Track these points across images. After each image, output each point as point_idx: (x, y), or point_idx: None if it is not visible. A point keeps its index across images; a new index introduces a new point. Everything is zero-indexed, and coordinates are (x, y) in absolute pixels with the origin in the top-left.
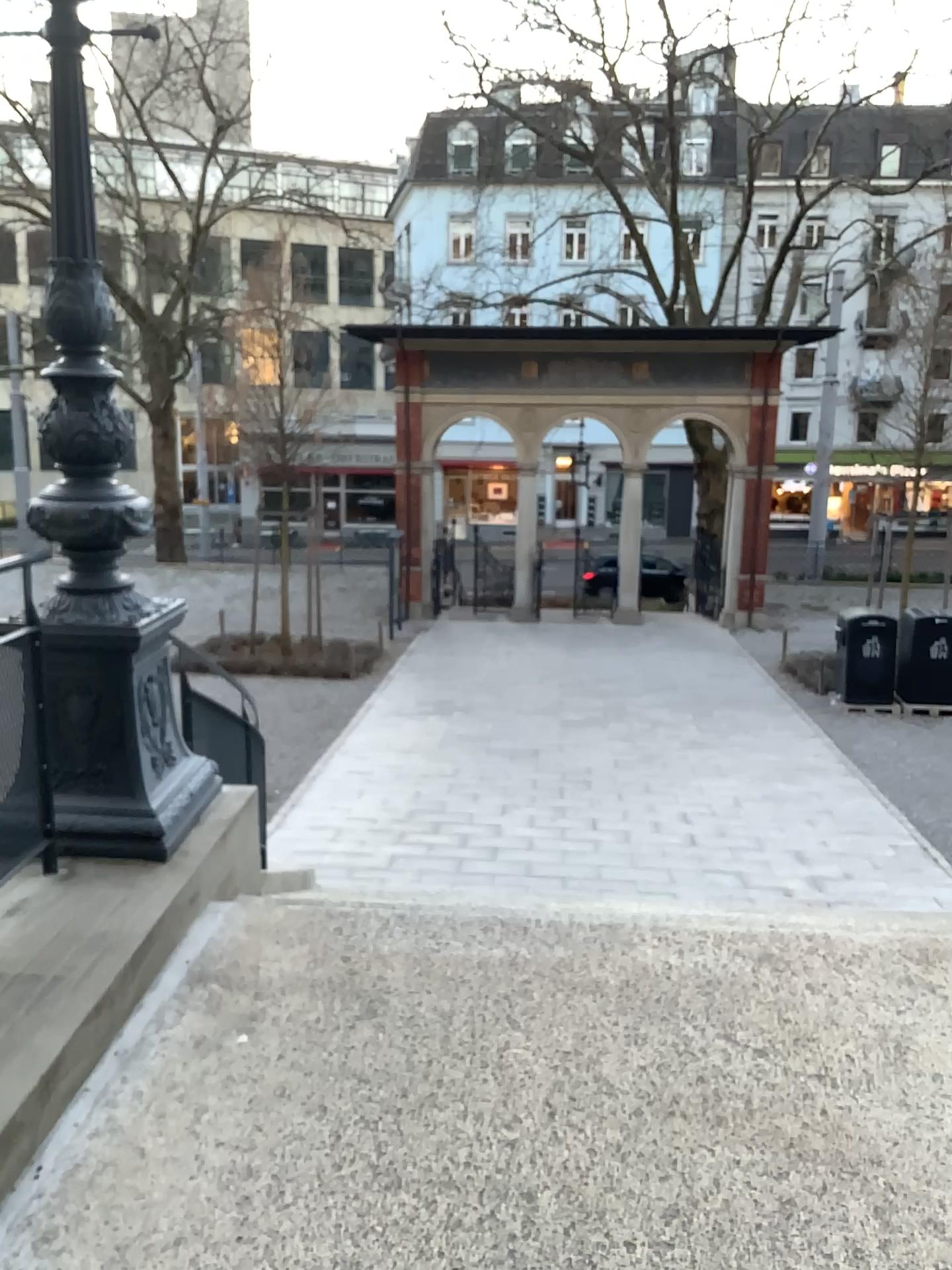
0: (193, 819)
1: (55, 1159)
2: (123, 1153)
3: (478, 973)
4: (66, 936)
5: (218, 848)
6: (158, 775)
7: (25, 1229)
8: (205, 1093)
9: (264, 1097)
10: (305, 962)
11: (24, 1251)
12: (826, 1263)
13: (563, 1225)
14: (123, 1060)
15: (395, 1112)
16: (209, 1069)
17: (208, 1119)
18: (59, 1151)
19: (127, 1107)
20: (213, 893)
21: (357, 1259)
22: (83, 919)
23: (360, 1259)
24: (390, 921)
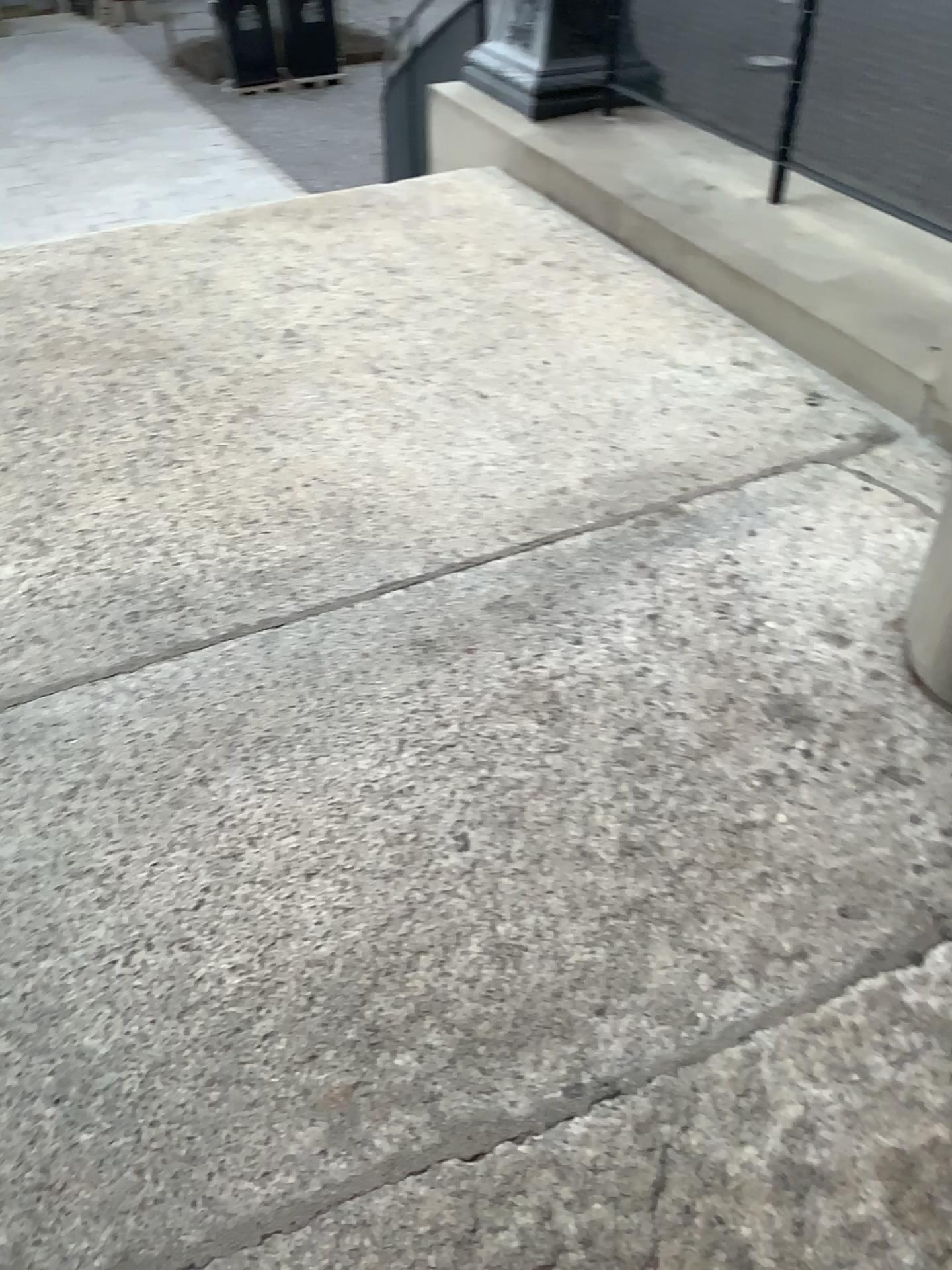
0: None
1: None
2: None
3: None
4: None
5: None
6: None
7: None
8: None
9: None
10: None
11: None
12: (141, 407)
13: None
14: None
15: None
16: None
17: None
18: None
19: None
20: None
21: None
22: None
23: None
24: None
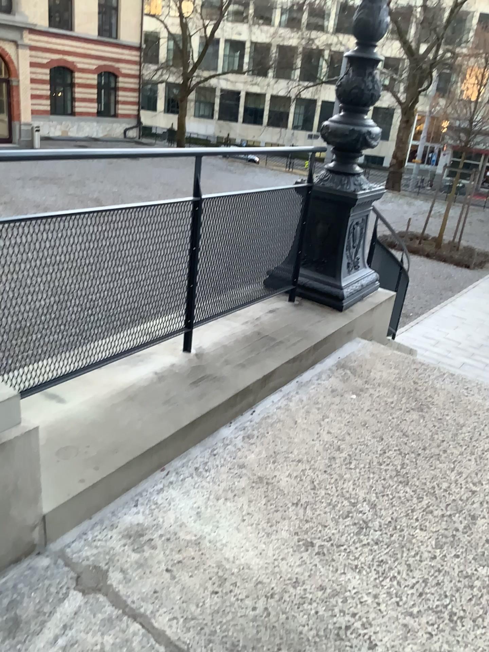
0: (360, 297)
1: (261, 411)
2: (289, 420)
3: (484, 413)
4: (290, 327)
5: (369, 315)
6: (350, 271)
7: (243, 431)
8: (330, 411)
9: (355, 423)
10: (394, 377)
11: (240, 438)
12: None
13: (487, 539)
14: (300, 386)
15: (416, 455)
16: (335, 403)
17: (328, 422)
18: (264, 409)
19: (295, 404)
20: (361, 335)
21: (376, 504)
22: (299, 323)
23: (378, 505)
24: (445, 374)
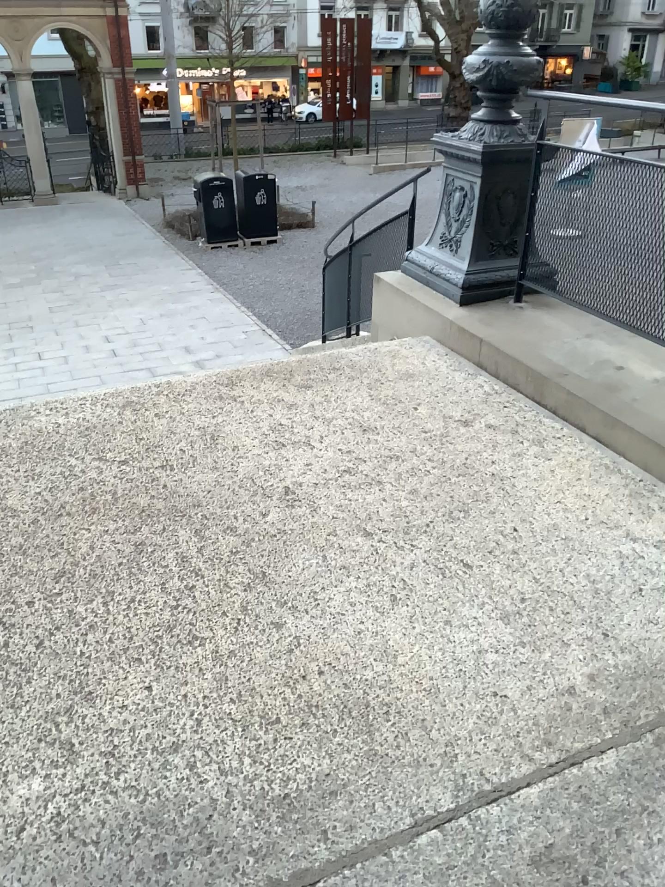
0: None
1: None
2: None
3: None
4: None
5: None
6: None
7: None
8: None
9: None
10: None
11: None
12: (168, 569)
13: None
14: None
15: None
16: None
17: None
18: None
19: None
20: None
21: None
22: None
23: None
24: None
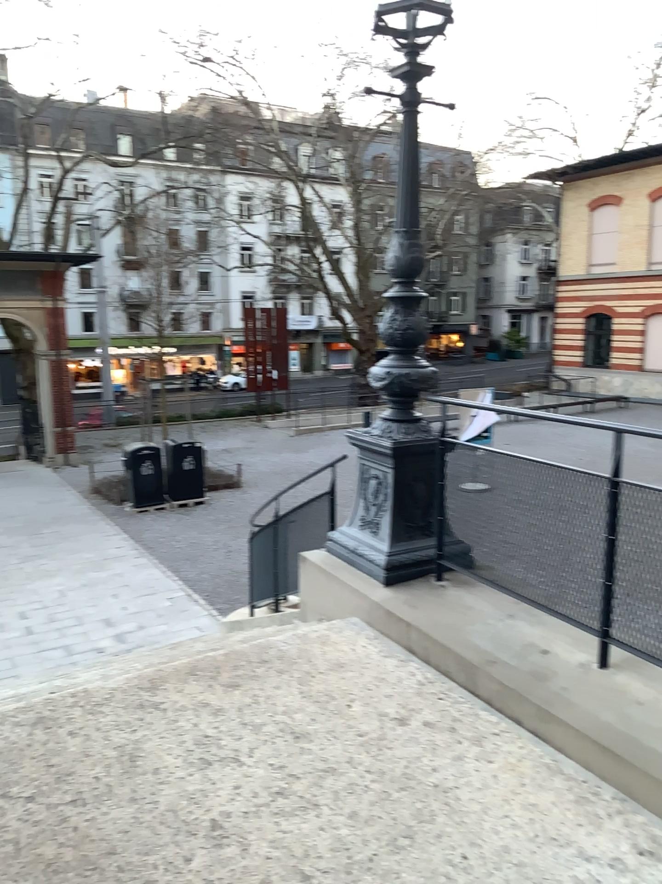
0: None
1: None
2: None
3: None
4: None
5: None
6: None
7: None
8: None
9: None
10: None
11: None
12: None
13: None
14: None
15: None
16: None
17: None
18: None
19: None
20: None
21: None
22: None
23: None
24: None
